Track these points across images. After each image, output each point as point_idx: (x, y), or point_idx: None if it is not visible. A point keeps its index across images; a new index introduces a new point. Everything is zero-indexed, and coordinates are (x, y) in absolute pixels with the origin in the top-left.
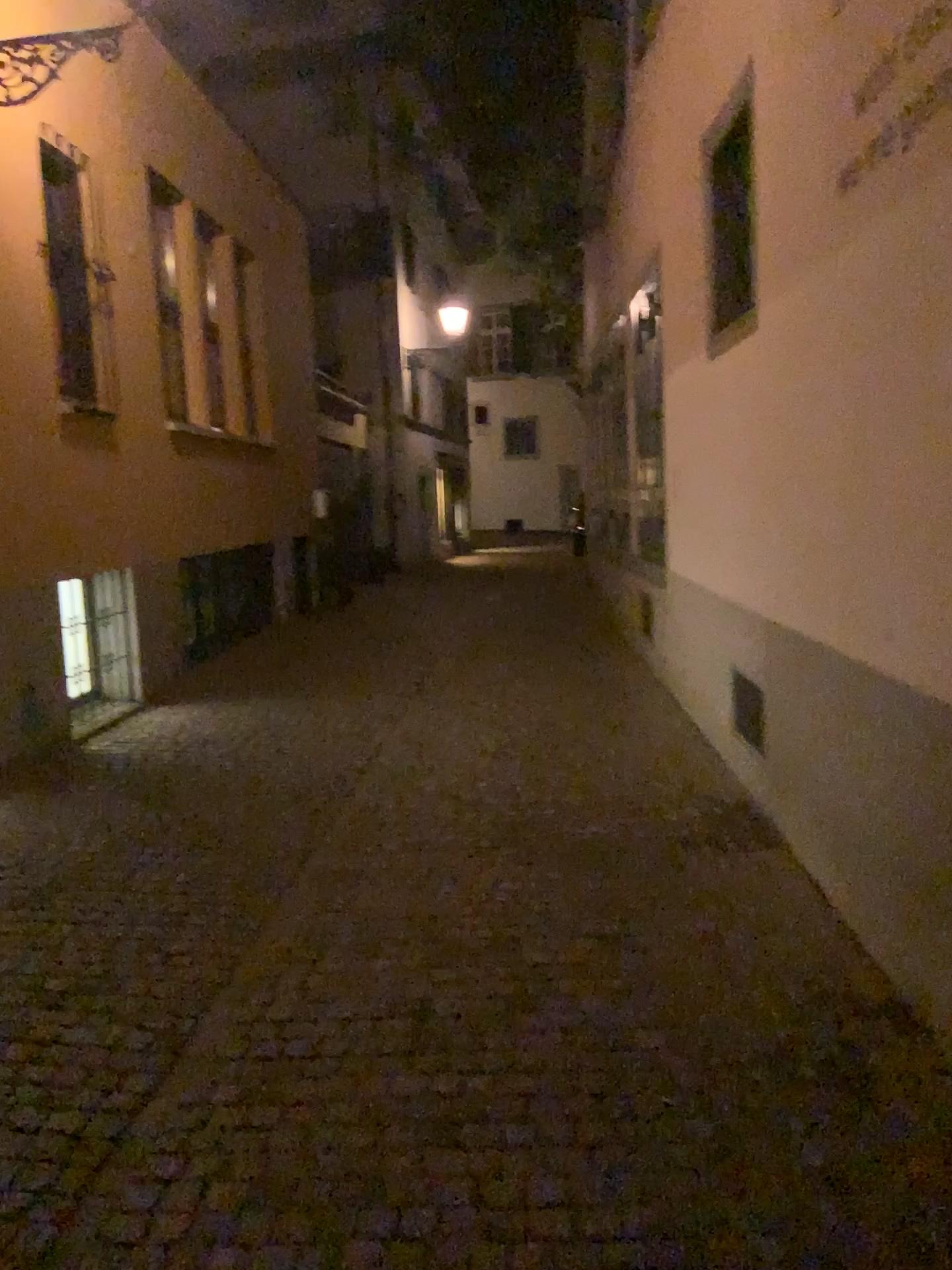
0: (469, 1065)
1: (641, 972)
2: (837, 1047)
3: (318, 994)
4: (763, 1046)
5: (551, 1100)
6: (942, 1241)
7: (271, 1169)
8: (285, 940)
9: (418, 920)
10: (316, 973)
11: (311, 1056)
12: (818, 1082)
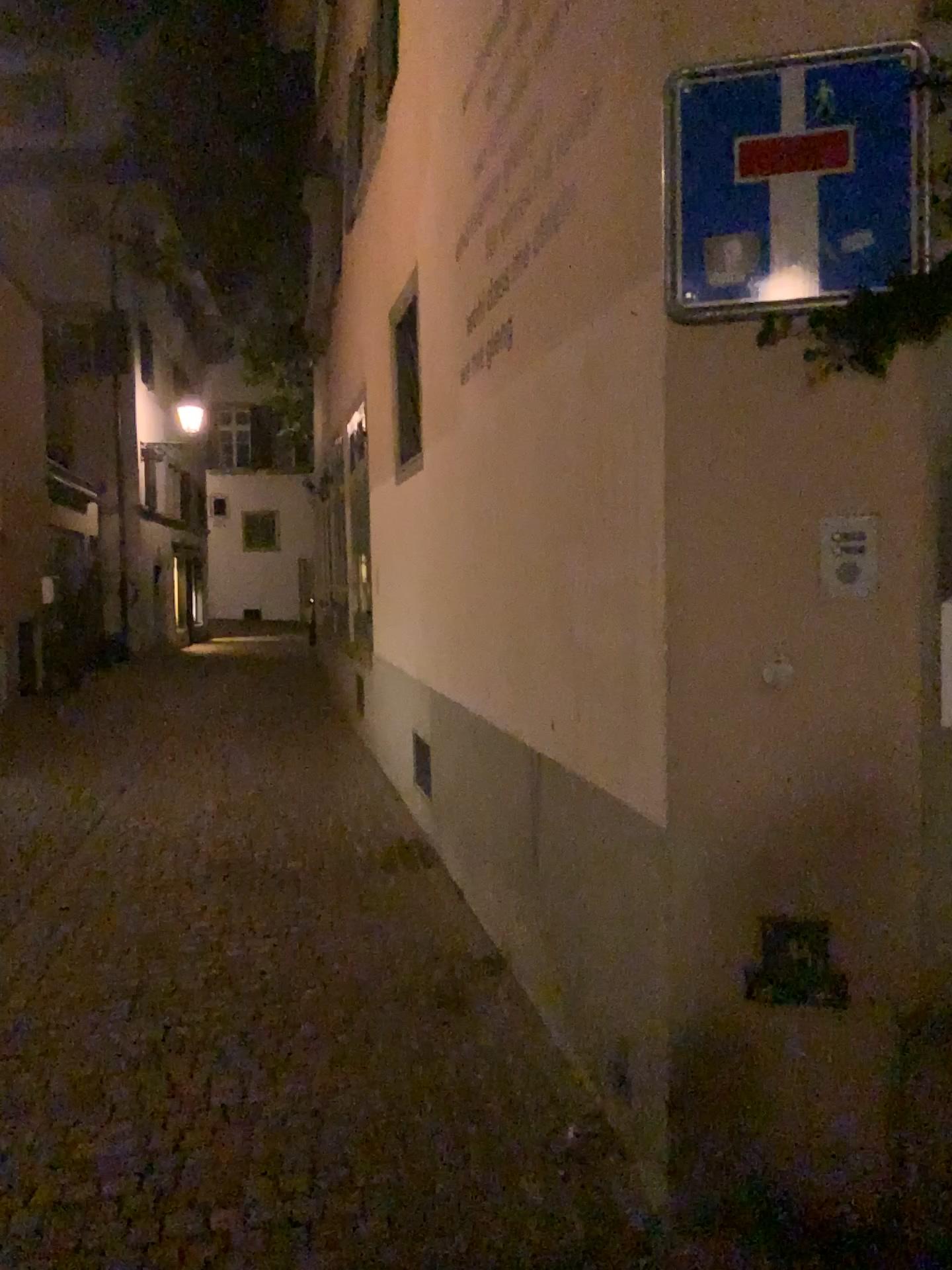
0: (176, 1019)
1: (316, 953)
2: (447, 983)
3: (52, 988)
4: (397, 988)
5: (237, 1033)
6: (485, 1073)
7: (17, 1092)
8: (22, 956)
9: (139, 935)
10: (50, 976)
11: (47, 1026)
12: (429, 1003)
